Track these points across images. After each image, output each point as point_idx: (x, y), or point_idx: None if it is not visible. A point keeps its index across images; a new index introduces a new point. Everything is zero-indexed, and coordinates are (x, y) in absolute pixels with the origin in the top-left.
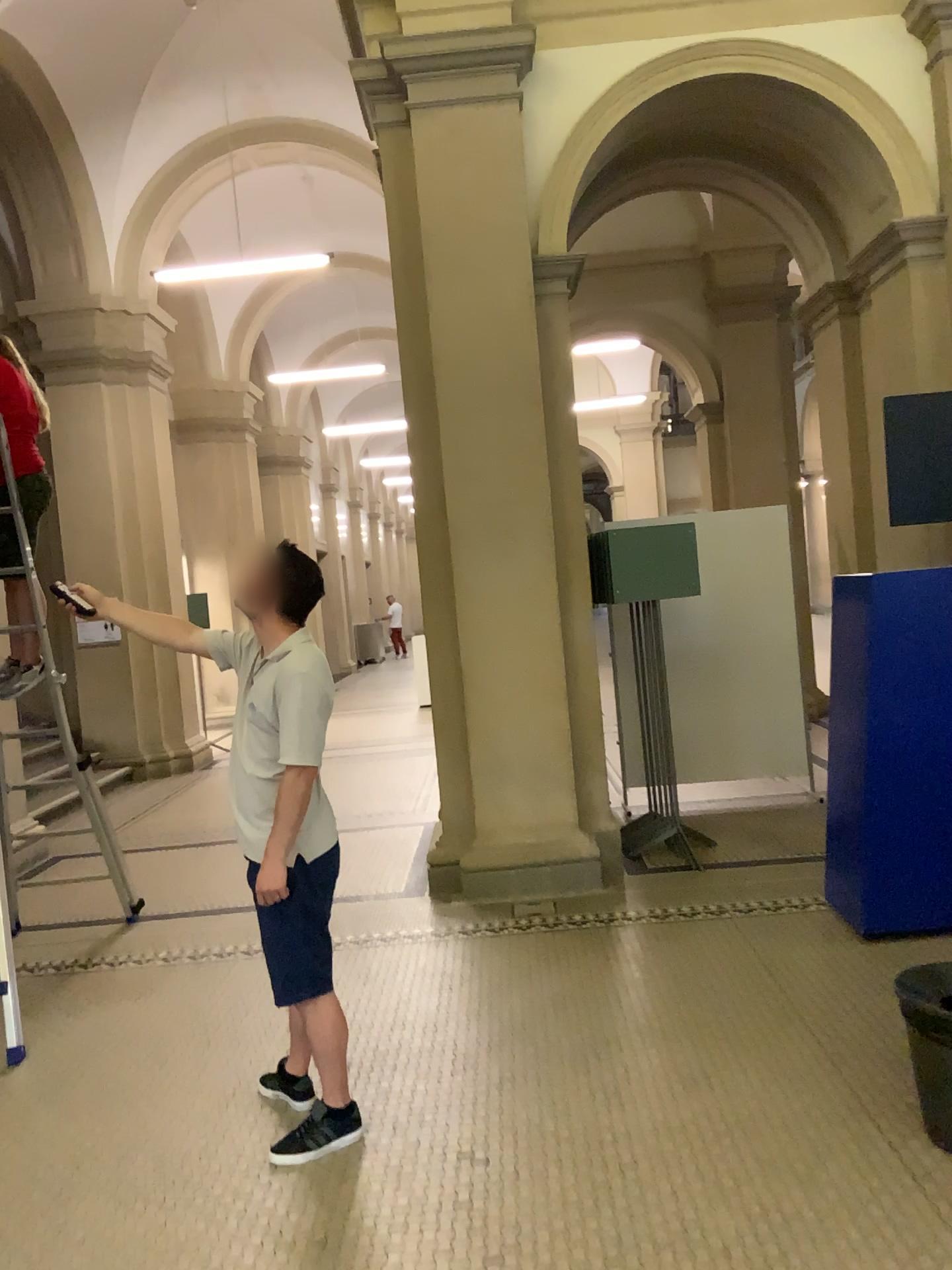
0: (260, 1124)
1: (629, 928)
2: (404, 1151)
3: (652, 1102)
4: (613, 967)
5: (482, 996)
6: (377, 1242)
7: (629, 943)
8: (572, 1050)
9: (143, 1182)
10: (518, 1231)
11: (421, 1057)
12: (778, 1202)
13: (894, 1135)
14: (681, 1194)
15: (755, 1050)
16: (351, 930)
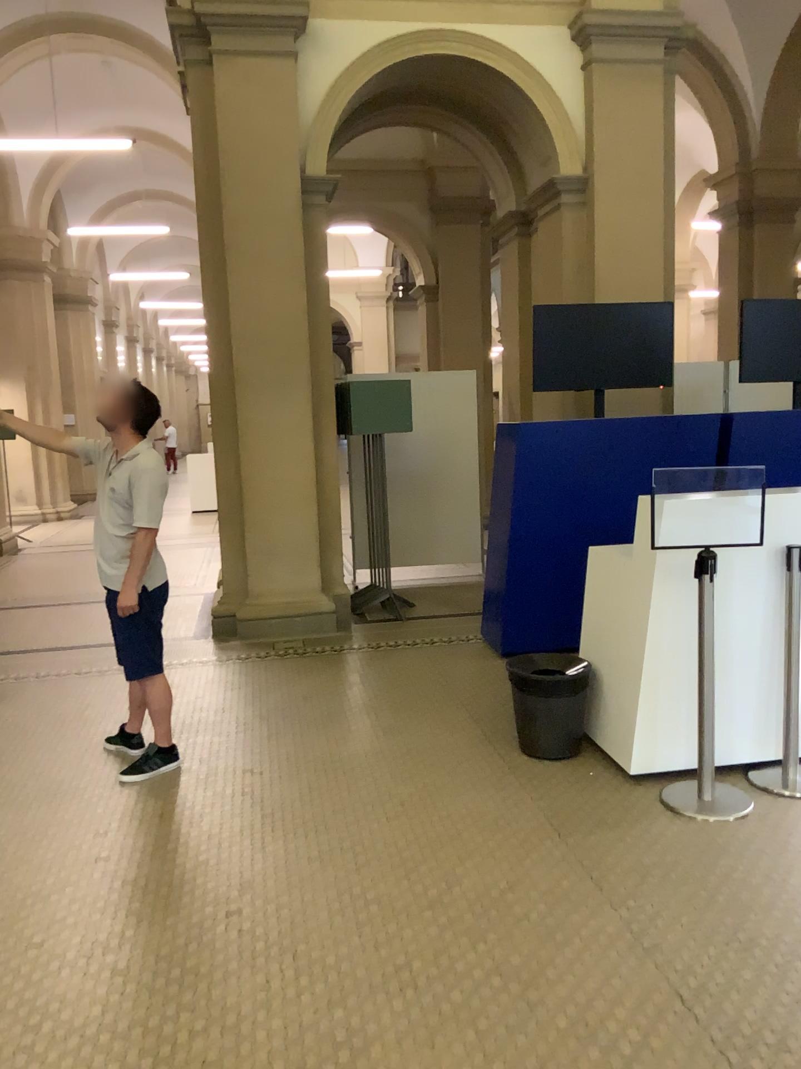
0: (112, 763)
1: (354, 654)
2: (210, 770)
3: (365, 741)
4: (342, 676)
5: (255, 693)
6: (198, 812)
7: (353, 662)
8: (315, 719)
9: (38, 794)
10: (284, 802)
11: (216, 725)
12: (434, 781)
13: (503, 750)
14: (380, 782)
15: (429, 715)
16: None
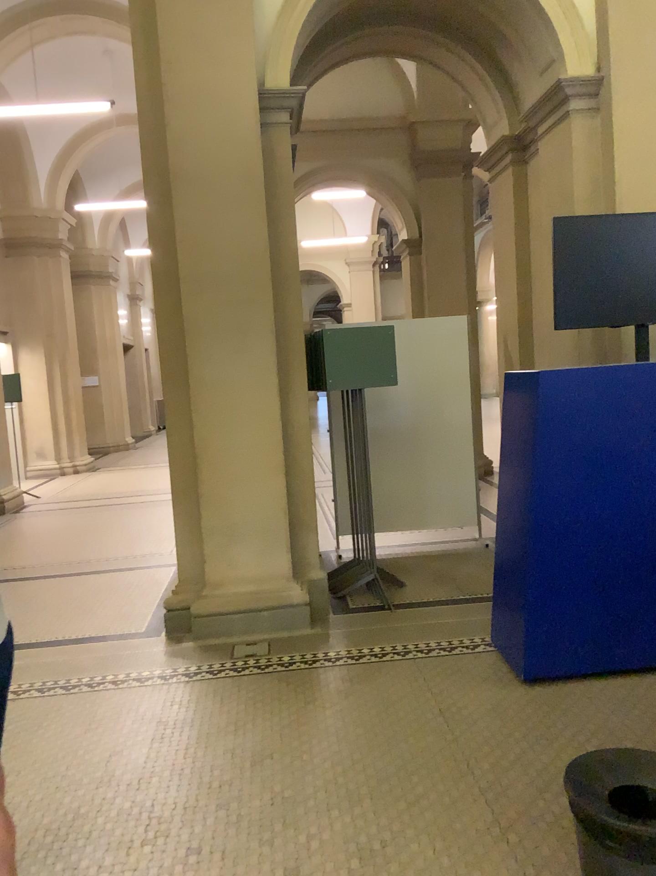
0: None
1: (328, 672)
2: None
3: None
4: (310, 714)
5: (189, 748)
6: None
7: (326, 688)
8: (261, 816)
9: None
10: None
11: (116, 828)
12: None
13: None
14: None
15: (431, 816)
16: (88, 673)
